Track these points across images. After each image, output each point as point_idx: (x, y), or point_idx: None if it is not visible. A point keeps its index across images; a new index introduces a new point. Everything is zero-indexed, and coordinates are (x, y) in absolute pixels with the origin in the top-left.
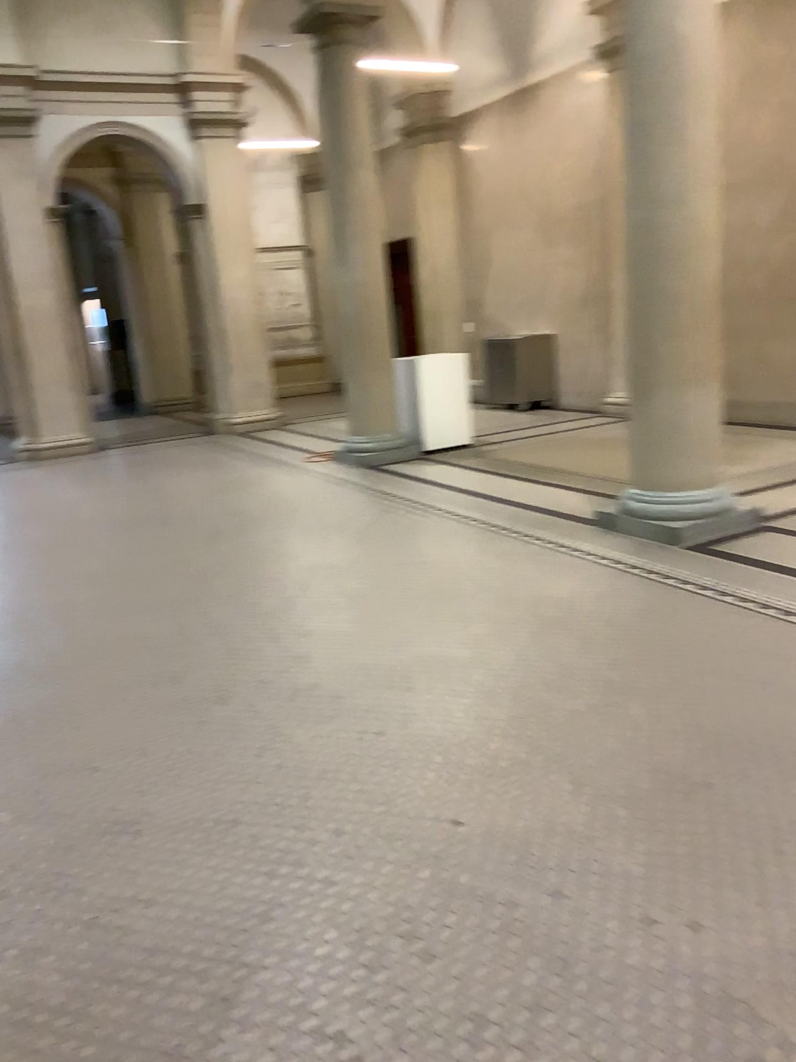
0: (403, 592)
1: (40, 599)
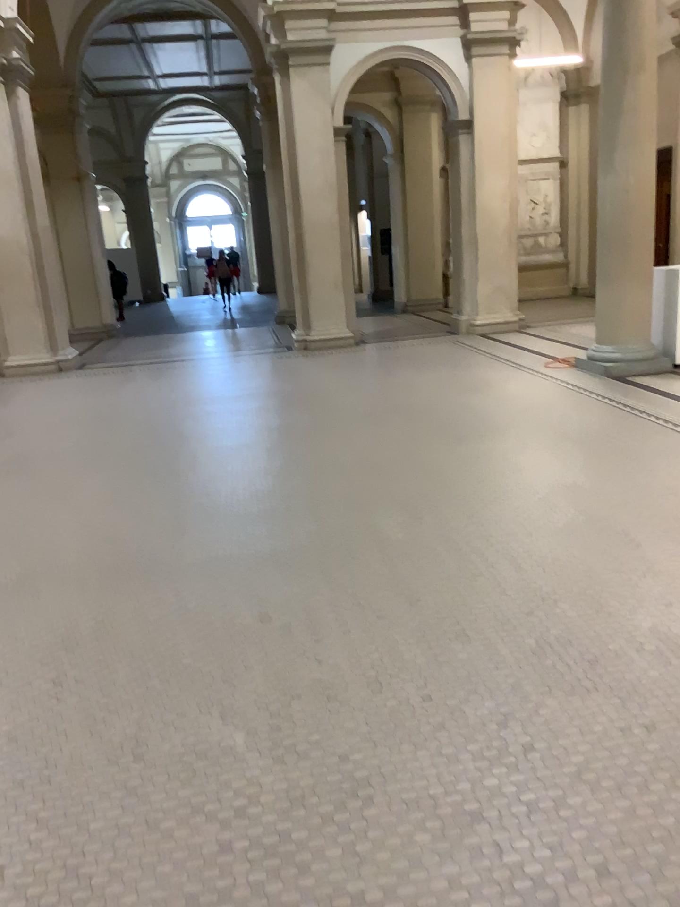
0: (672, 535)
1: (300, 489)
